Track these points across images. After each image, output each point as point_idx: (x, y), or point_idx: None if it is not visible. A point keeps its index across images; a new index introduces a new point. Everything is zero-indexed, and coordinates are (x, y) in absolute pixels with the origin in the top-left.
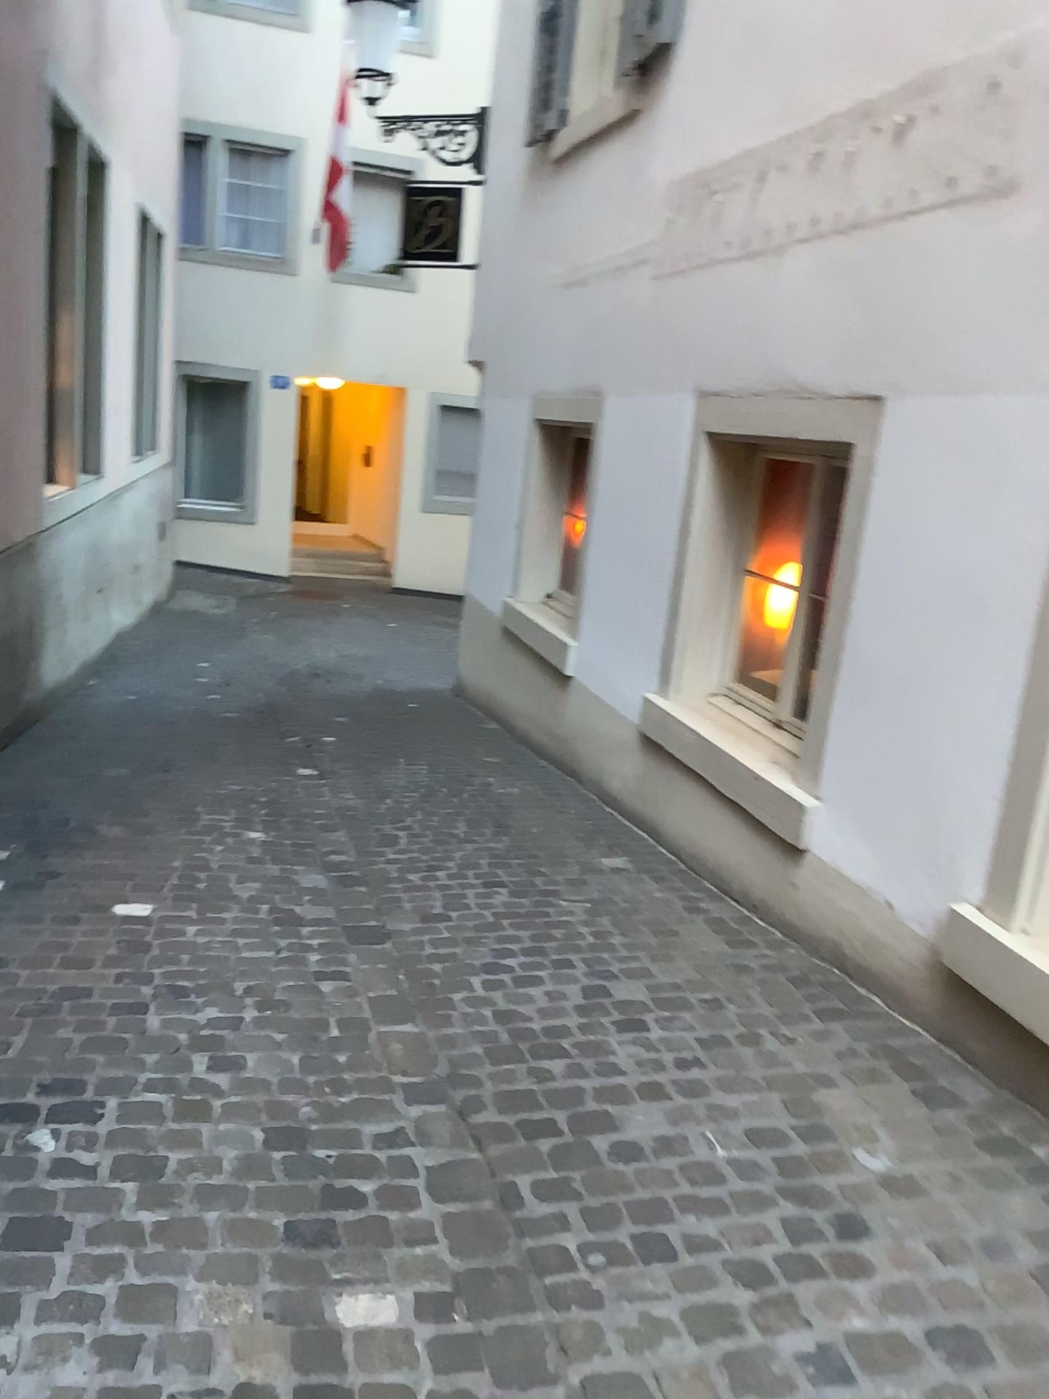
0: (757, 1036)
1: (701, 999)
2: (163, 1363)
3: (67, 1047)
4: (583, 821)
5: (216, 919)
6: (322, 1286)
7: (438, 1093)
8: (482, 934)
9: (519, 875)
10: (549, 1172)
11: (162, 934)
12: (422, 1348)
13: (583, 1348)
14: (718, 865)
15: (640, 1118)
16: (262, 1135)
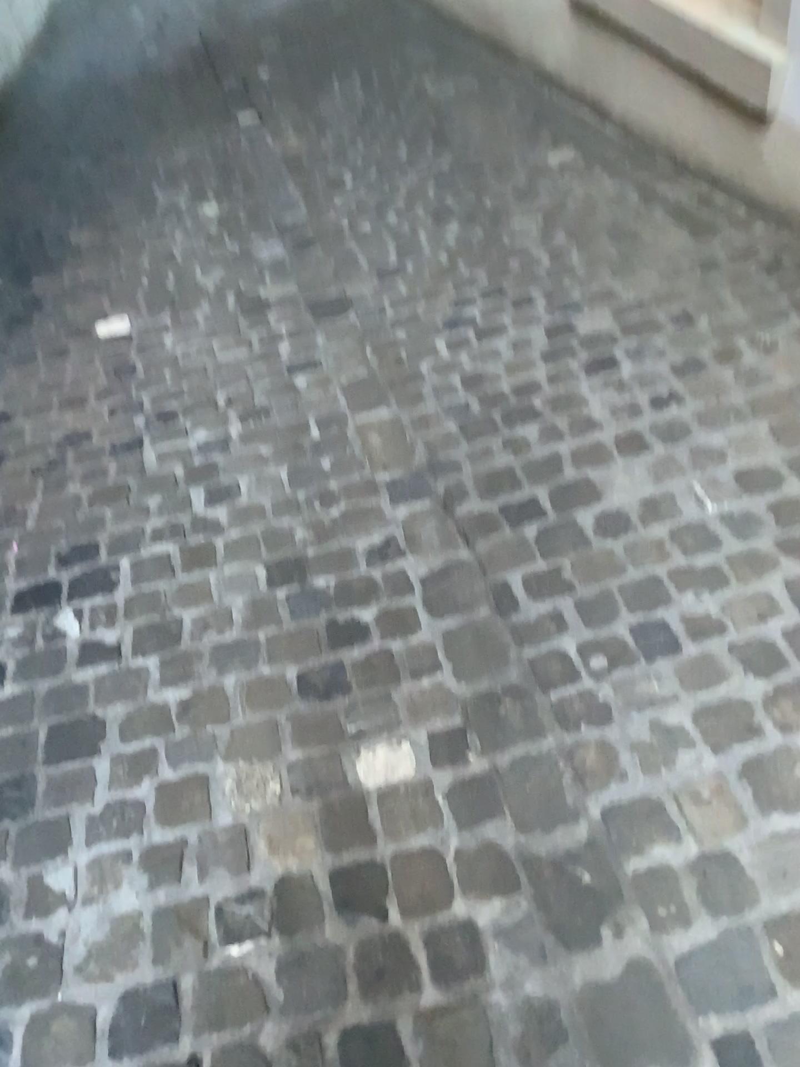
0: (732, 350)
1: (668, 313)
2: (204, 875)
3: (76, 507)
4: (522, 110)
5: (189, 323)
6: (338, 750)
7: (420, 490)
8: (439, 280)
9: (467, 195)
10: (539, 566)
11: (142, 355)
12: (442, 804)
13: (597, 777)
14: (669, 140)
15: (623, 481)
16: (263, 577)
